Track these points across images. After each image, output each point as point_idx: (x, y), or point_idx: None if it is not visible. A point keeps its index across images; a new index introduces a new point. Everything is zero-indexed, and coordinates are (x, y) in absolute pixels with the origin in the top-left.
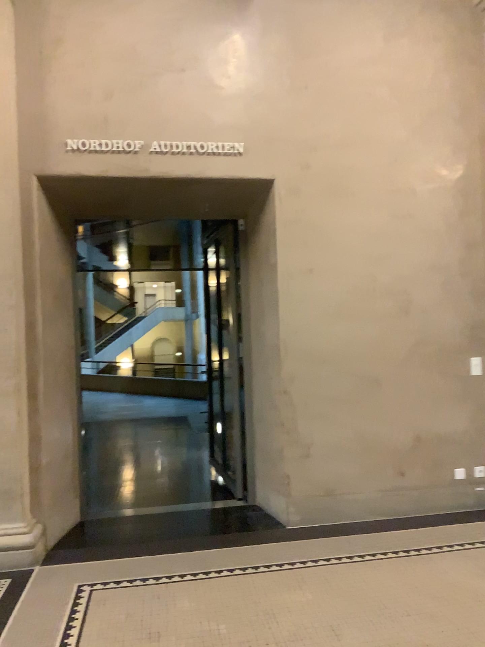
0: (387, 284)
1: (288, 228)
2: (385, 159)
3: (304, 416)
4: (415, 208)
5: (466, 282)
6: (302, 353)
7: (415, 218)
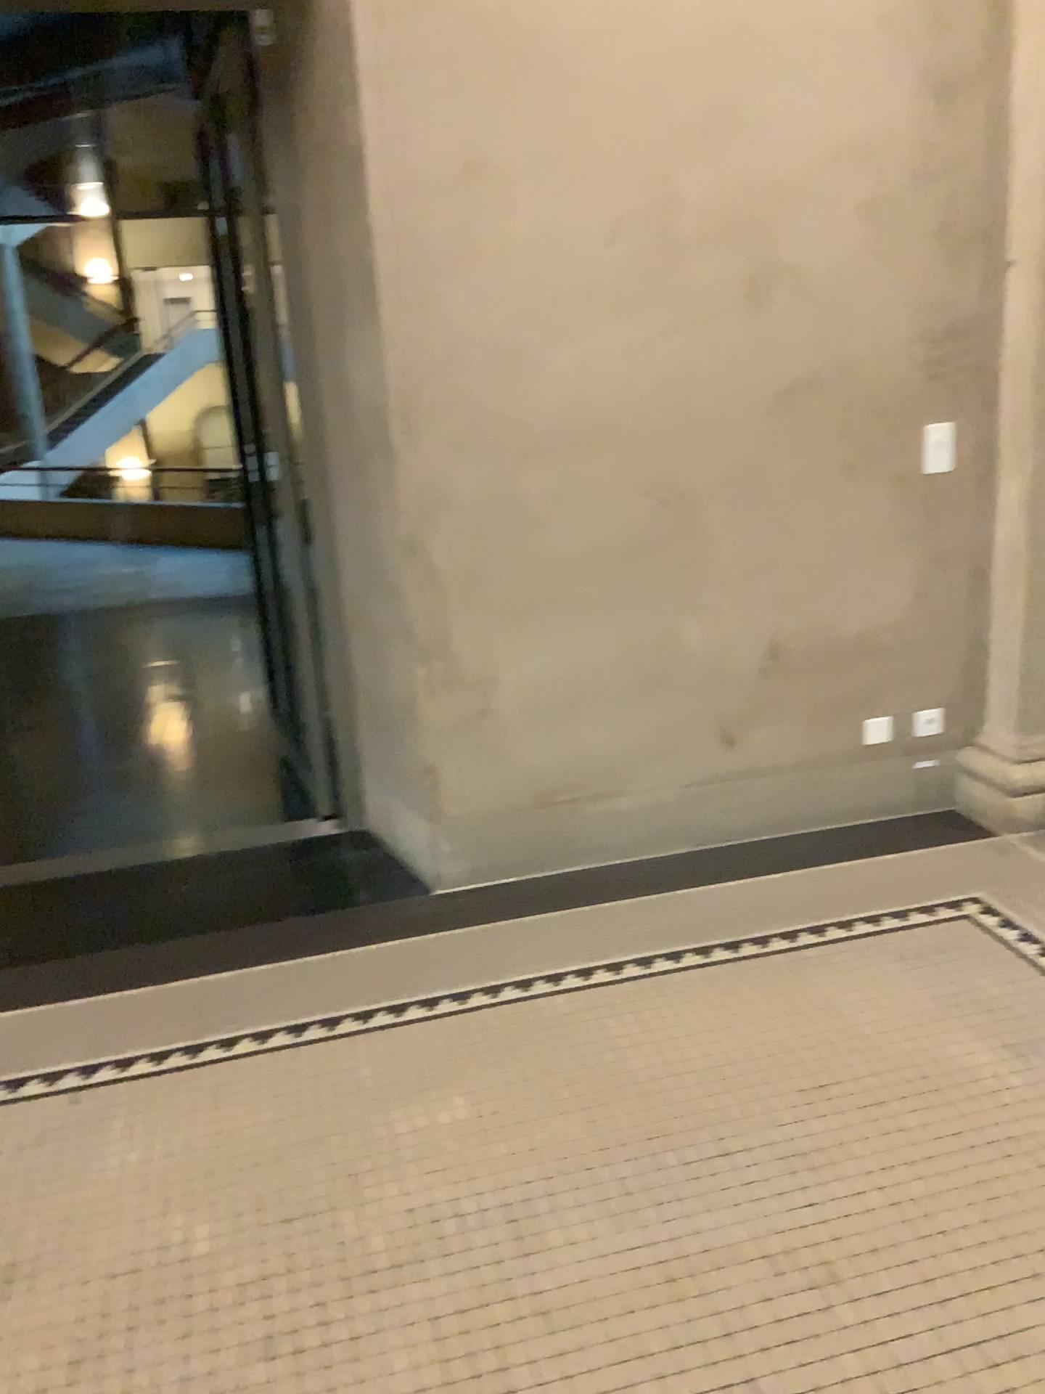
0: (703, 209)
1: (393, 25)
2: None
3: (467, 608)
4: None
5: (928, 204)
6: (453, 428)
7: None
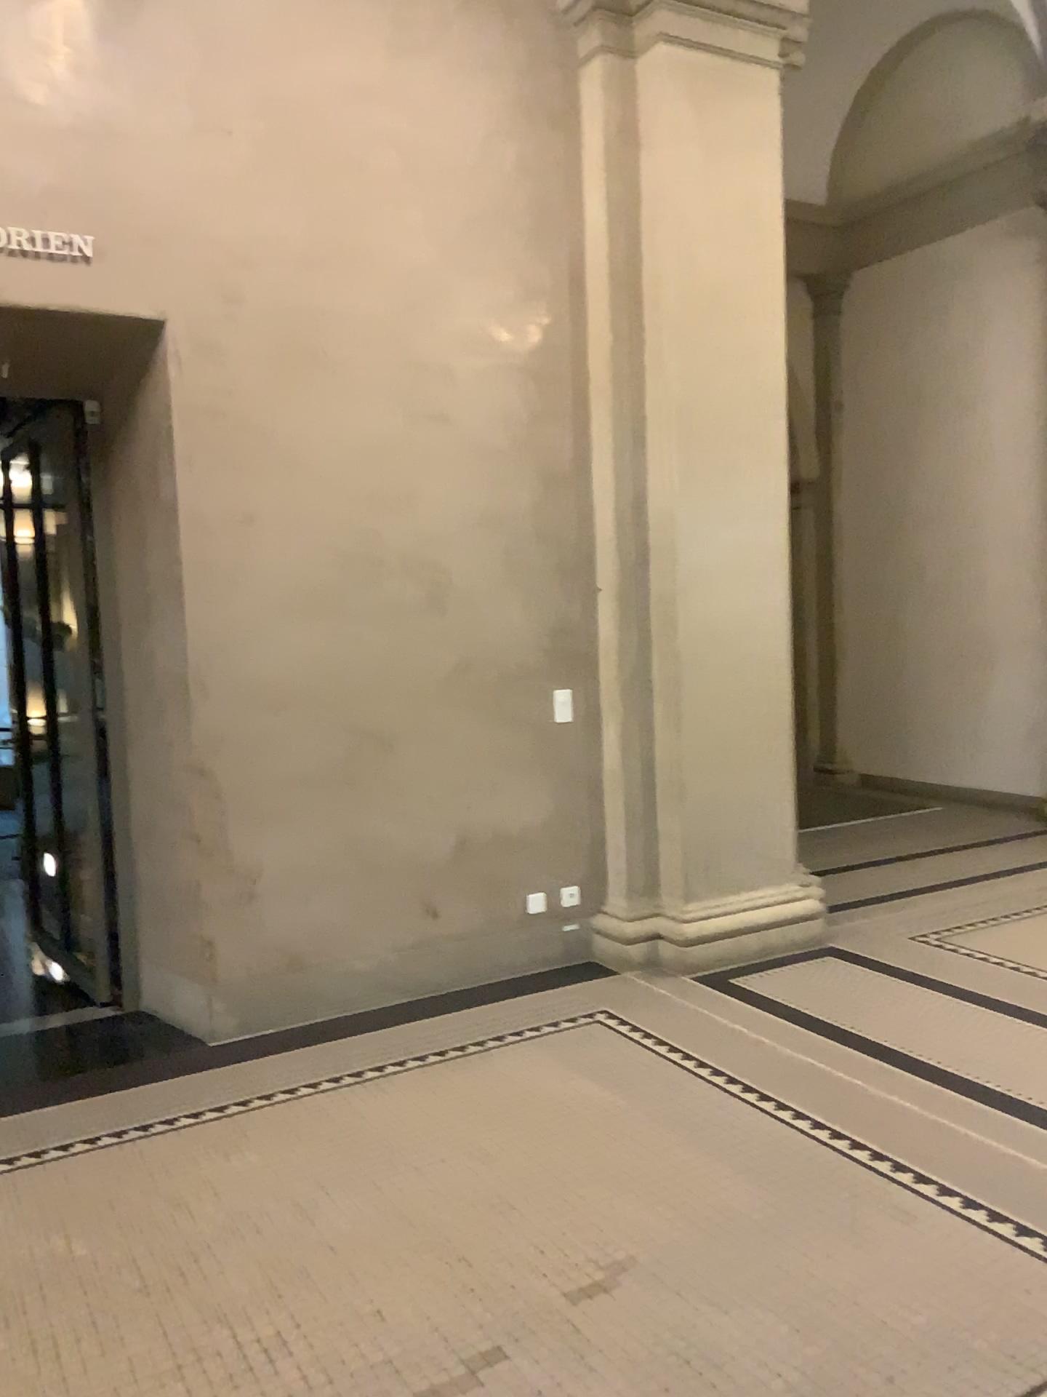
0: (403, 549)
1: (199, 430)
2: (396, 301)
3: (240, 818)
4: (455, 402)
5: (547, 550)
6: (233, 690)
7: (454, 423)
